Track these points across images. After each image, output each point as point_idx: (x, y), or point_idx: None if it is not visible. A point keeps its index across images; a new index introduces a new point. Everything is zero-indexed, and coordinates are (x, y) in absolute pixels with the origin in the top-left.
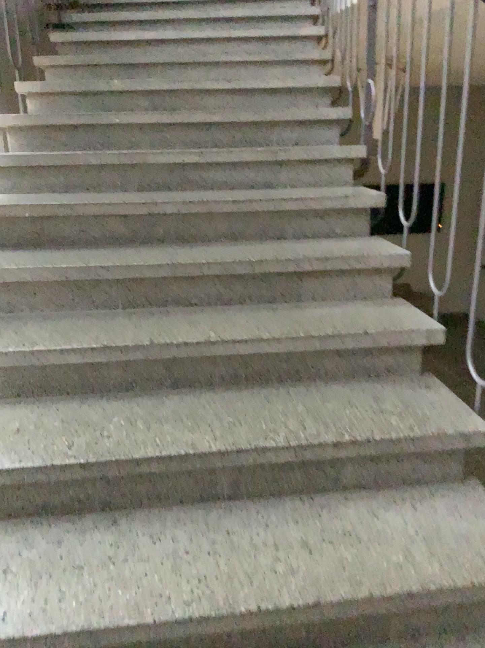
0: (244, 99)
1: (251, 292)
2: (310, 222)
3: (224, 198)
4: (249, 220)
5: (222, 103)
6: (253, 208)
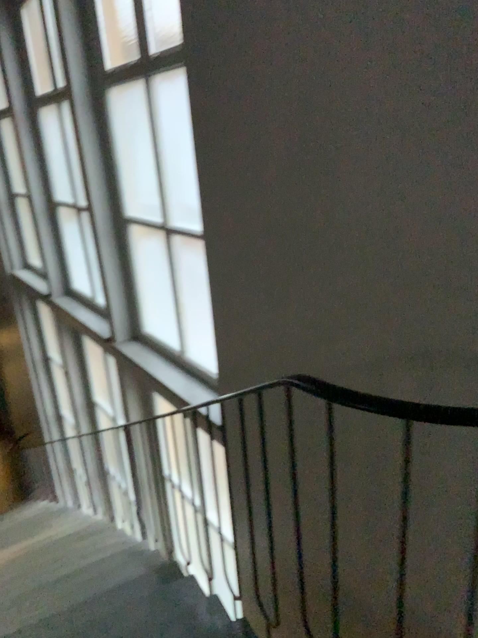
0: None
1: None
2: None
3: None
4: None
5: None
6: None
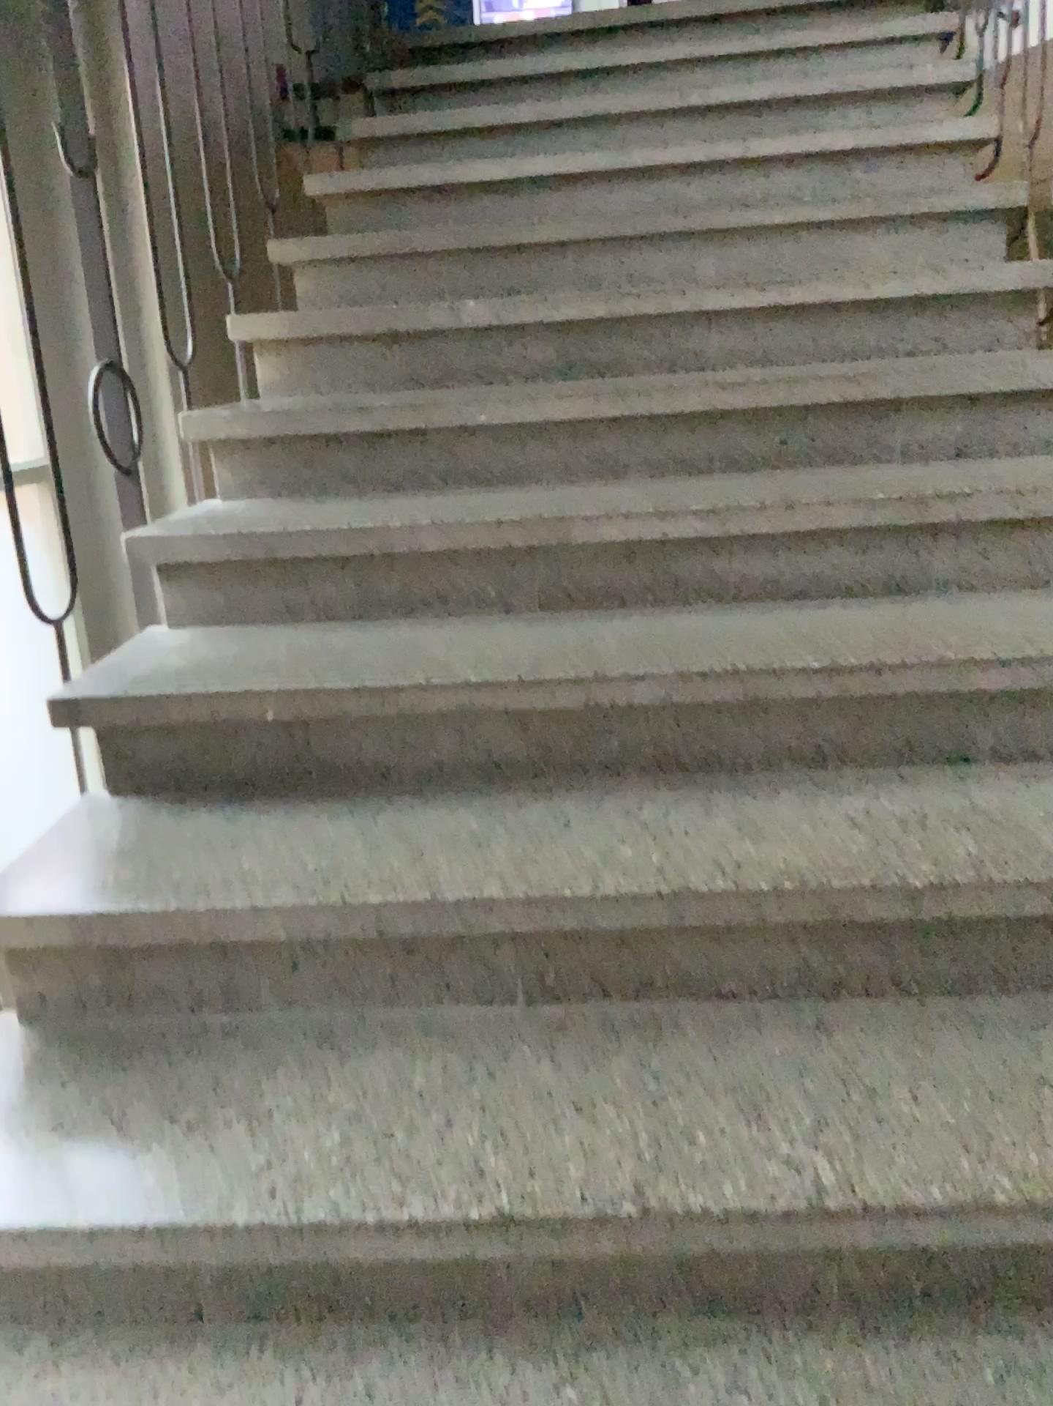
0: (797, 331)
1: (903, 975)
2: (1046, 729)
3: (794, 659)
4: (866, 725)
5: (740, 345)
6: (882, 694)
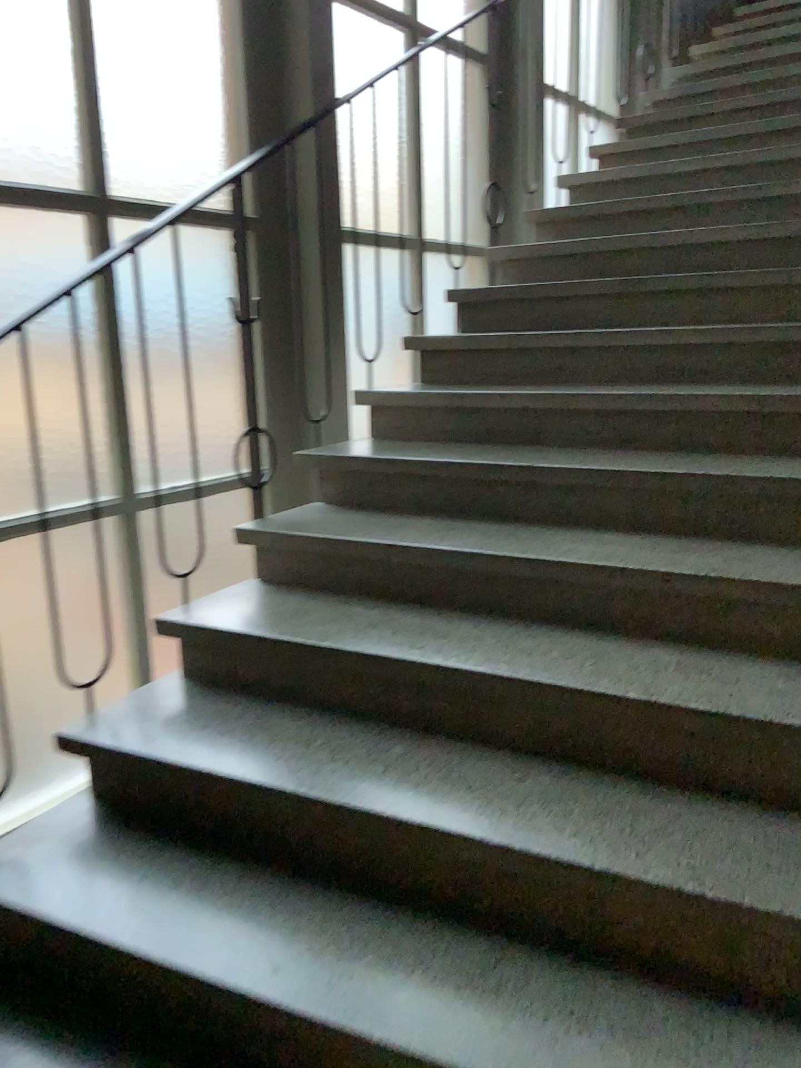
0: None
1: None
2: None
3: None
4: None
5: None
6: None
